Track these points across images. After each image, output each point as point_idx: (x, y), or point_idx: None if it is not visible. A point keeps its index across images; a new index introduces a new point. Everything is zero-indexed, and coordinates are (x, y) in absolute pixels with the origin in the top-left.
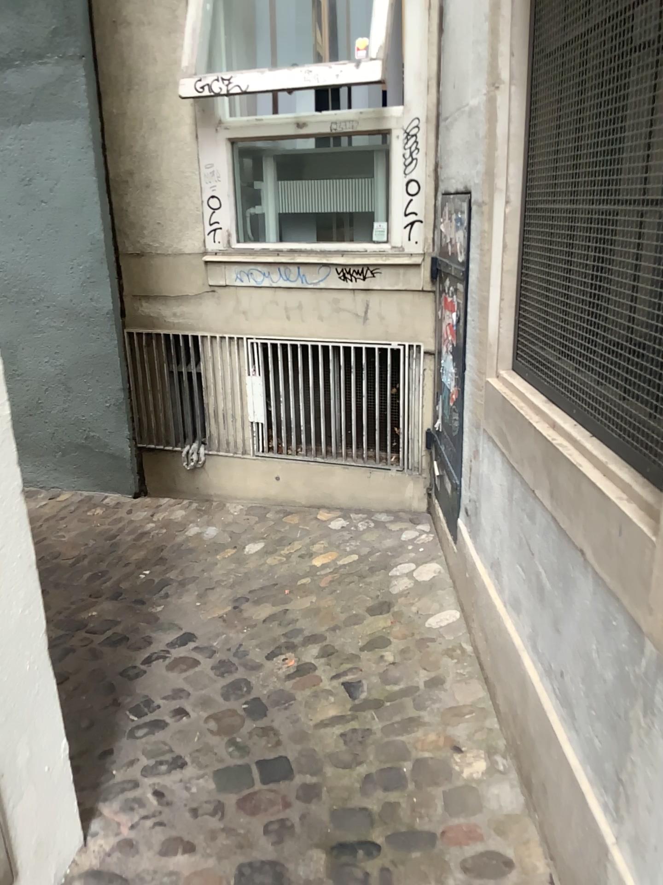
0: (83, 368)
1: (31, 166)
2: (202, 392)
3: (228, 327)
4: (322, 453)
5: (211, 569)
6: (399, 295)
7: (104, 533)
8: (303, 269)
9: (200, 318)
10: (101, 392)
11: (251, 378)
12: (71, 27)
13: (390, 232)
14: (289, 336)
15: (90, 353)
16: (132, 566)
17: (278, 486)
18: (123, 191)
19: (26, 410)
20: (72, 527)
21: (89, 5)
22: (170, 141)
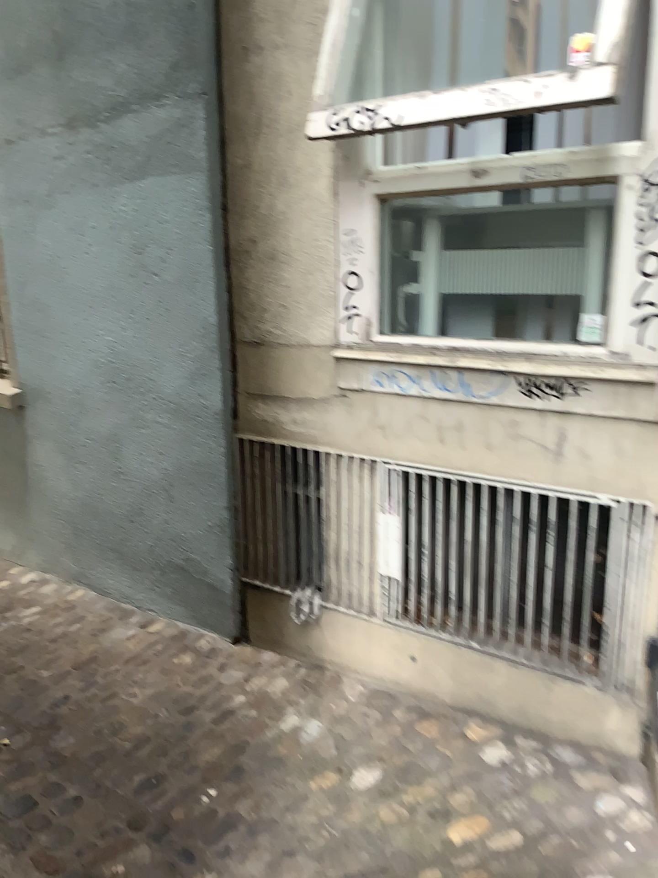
0: (184, 477)
1: (141, 231)
2: (325, 523)
3: (359, 447)
4: (481, 634)
5: (299, 809)
6: (616, 428)
7: (182, 702)
8: (469, 377)
9: (325, 432)
10: (203, 509)
11: (388, 514)
12: (190, 59)
13: (607, 331)
14: (442, 470)
15: (193, 460)
16: (195, 779)
17: (415, 669)
18: (241, 263)
19: (125, 515)
20: (149, 683)
21: (213, 30)
22: (299, 199)
